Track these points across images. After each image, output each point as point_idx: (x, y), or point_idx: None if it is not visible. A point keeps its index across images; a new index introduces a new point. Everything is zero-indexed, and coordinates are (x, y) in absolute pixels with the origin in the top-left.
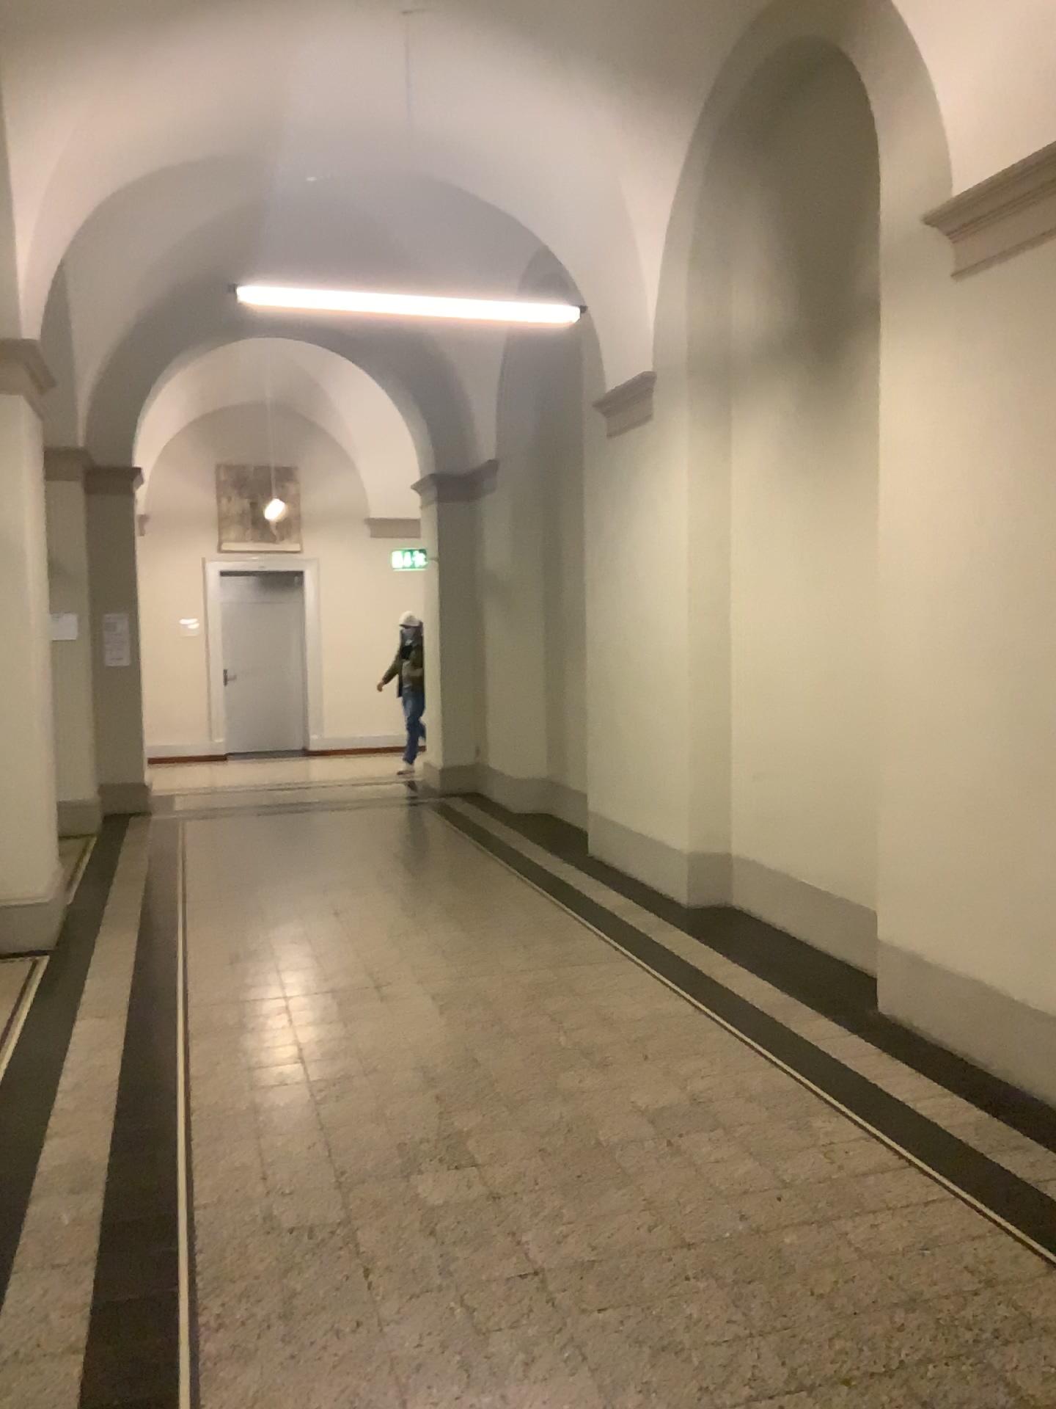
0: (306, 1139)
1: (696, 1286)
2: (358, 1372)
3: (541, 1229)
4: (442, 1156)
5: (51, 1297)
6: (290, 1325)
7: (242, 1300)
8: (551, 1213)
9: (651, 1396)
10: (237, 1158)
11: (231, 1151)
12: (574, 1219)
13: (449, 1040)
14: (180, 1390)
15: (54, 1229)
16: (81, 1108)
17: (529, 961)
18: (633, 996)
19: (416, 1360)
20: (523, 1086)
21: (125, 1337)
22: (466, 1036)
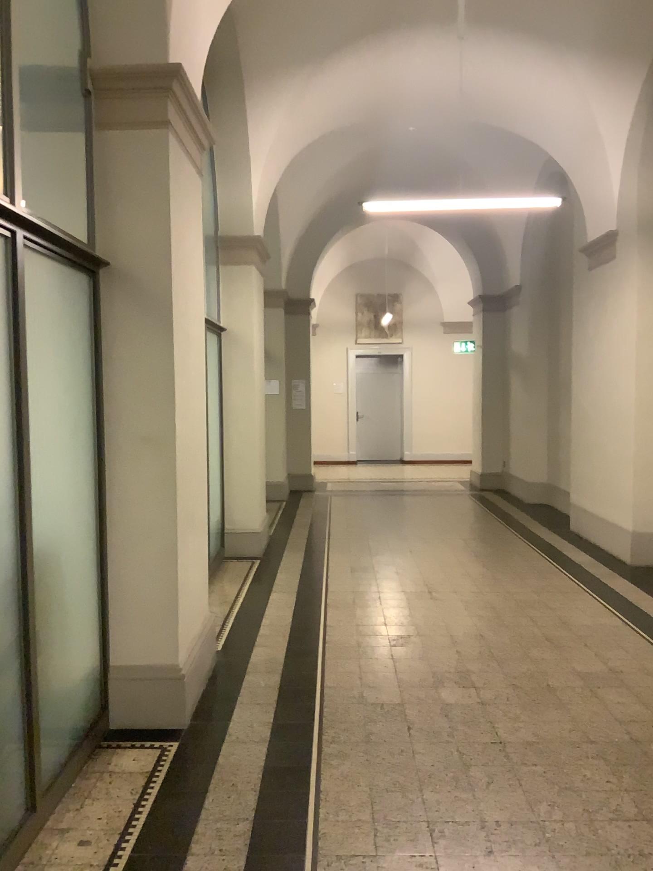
0: (383, 662)
1: (592, 761)
2: (400, 770)
3: (507, 721)
4: (456, 679)
5: (255, 716)
6: (367, 744)
7: (345, 730)
8: (513, 714)
9: (556, 807)
10: (348, 667)
11: (344, 662)
12: (526, 719)
13: (468, 622)
14: (312, 763)
15: (257, 687)
16: (272, 635)
17: (521, 585)
18: (582, 610)
19: (430, 770)
20: (507, 650)
21: (288, 738)
22: (478, 622)
